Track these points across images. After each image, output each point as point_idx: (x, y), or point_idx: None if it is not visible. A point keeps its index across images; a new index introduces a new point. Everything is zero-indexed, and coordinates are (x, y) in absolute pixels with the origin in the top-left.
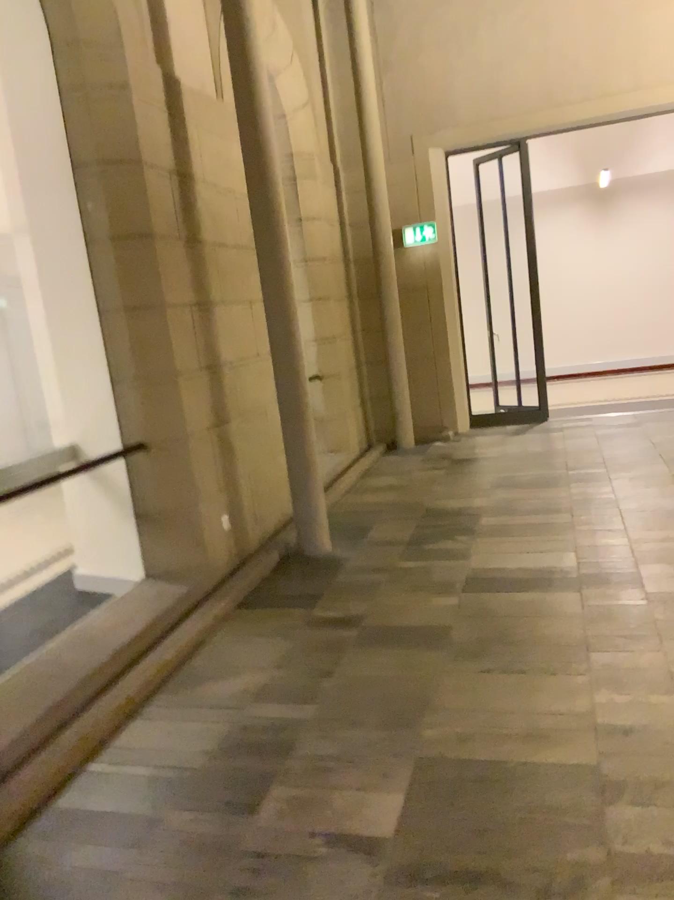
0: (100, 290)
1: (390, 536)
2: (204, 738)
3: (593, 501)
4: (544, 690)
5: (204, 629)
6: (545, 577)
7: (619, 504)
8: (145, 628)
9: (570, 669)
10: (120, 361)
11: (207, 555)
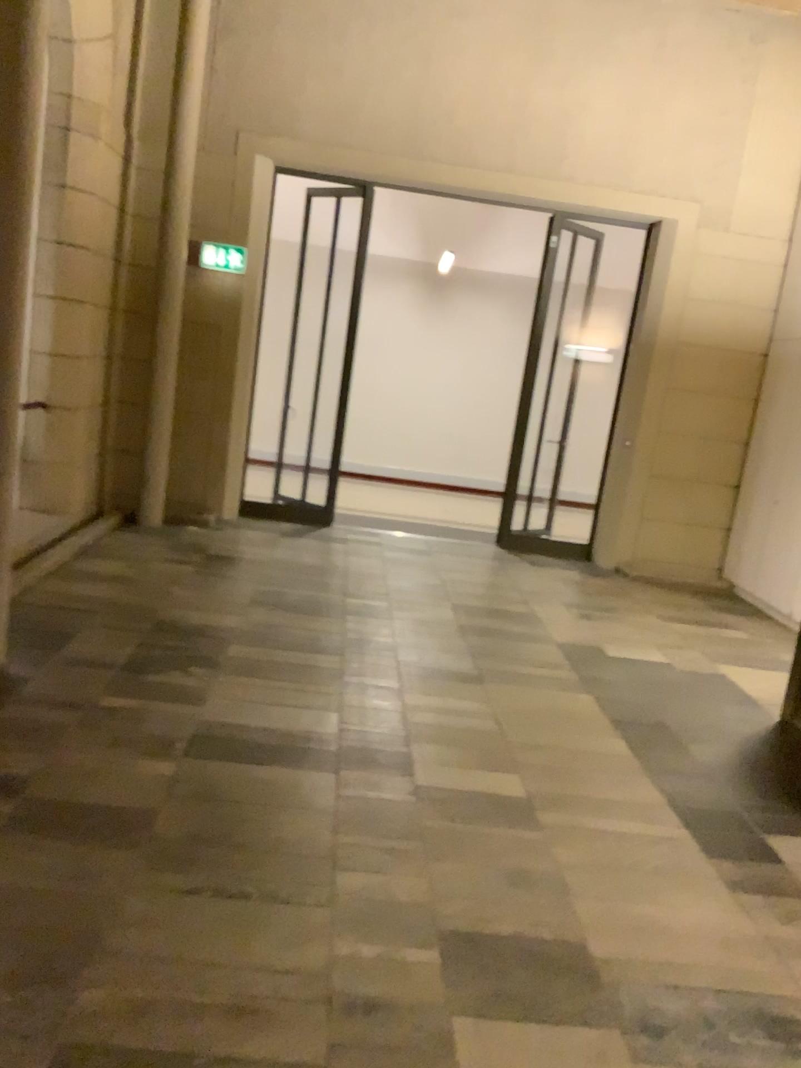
0: None
1: (97, 652)
2: None
3: (369, 645)
4: (268, 931)
5: None
6: (295, 746)
7: (398, 655)
8: None
9: (308, 898)
10: None
11: None
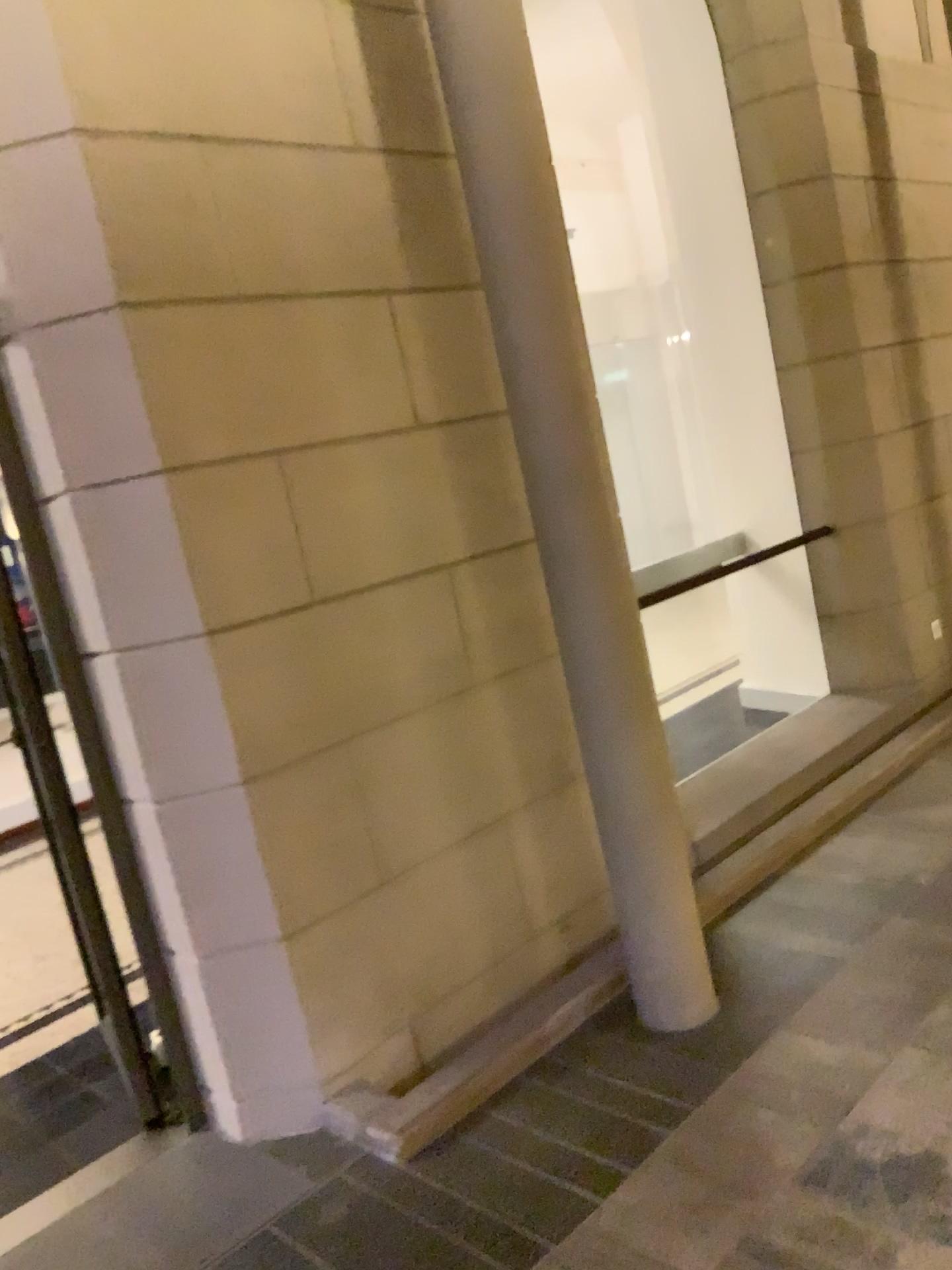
0: (777, 343)
1: None
2: (927, 859)
3: None
4: None
5: (916, 753)
6: None
7: None
8: (840, 746)
9: None
10: (803, 427)
11: (914, 669)
